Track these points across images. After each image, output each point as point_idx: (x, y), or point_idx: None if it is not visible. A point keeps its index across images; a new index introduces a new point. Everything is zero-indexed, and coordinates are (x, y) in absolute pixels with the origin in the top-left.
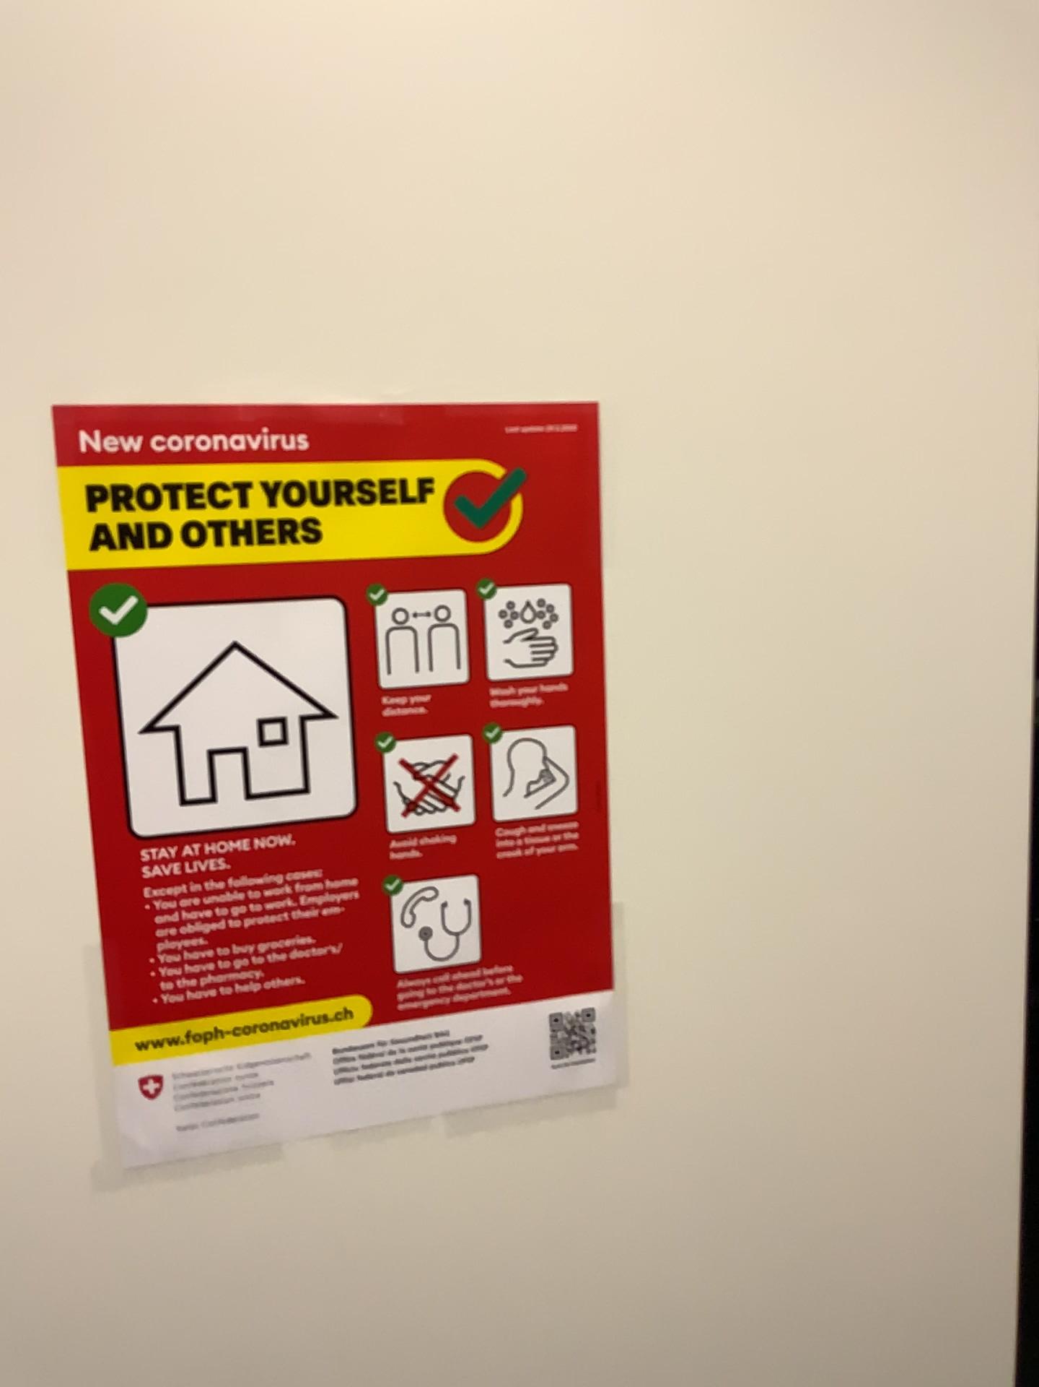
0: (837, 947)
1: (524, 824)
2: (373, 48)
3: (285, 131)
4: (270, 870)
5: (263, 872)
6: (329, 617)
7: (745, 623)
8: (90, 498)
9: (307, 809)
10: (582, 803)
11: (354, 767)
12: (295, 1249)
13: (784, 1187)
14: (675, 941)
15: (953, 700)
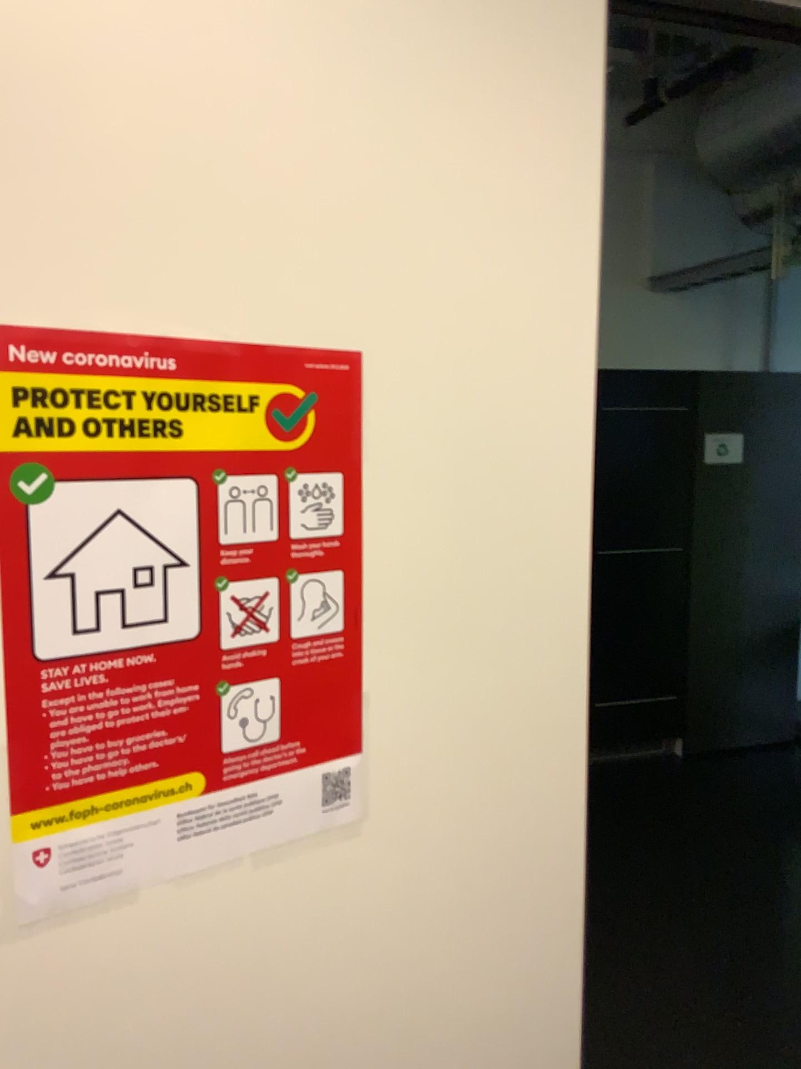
0: (492, 715)
1: (310, 640)
2: (232, 95)
3: (170, 142)
4: (138, 681)
5: (133, 682)
6: (186, 493)
7: (445, 502)
8: (16, 397)
9: (166, 634)
10: (348, 624)
11: (200, 602)
12: (144, 972)
13: (460, 880)
14: (400, 717)
15: (555, 553)
